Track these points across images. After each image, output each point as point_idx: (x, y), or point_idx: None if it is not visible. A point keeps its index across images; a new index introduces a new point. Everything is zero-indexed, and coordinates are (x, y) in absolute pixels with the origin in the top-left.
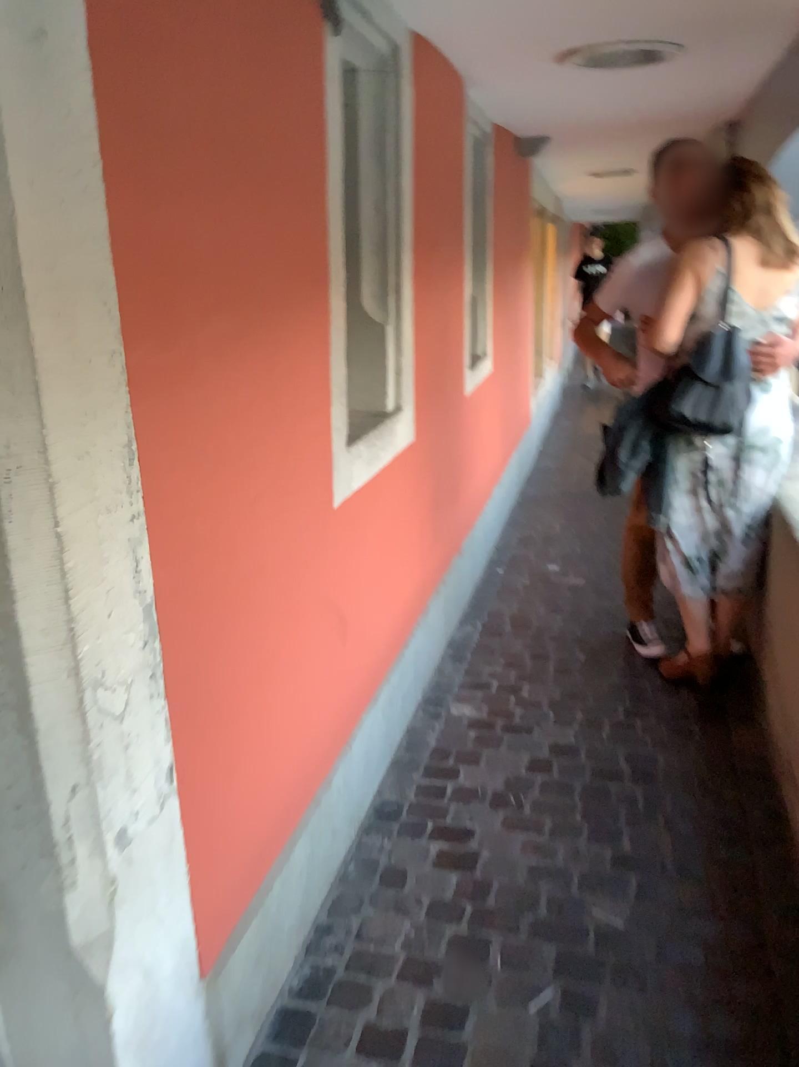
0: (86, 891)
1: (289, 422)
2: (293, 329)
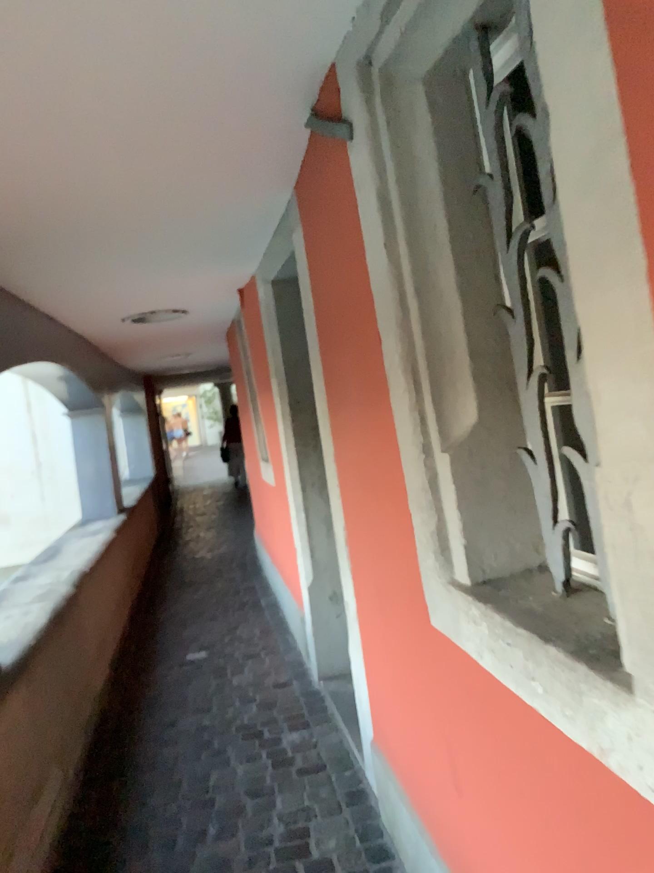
0: (350, 612)
1: (378, 494)
2: (374, 423)
